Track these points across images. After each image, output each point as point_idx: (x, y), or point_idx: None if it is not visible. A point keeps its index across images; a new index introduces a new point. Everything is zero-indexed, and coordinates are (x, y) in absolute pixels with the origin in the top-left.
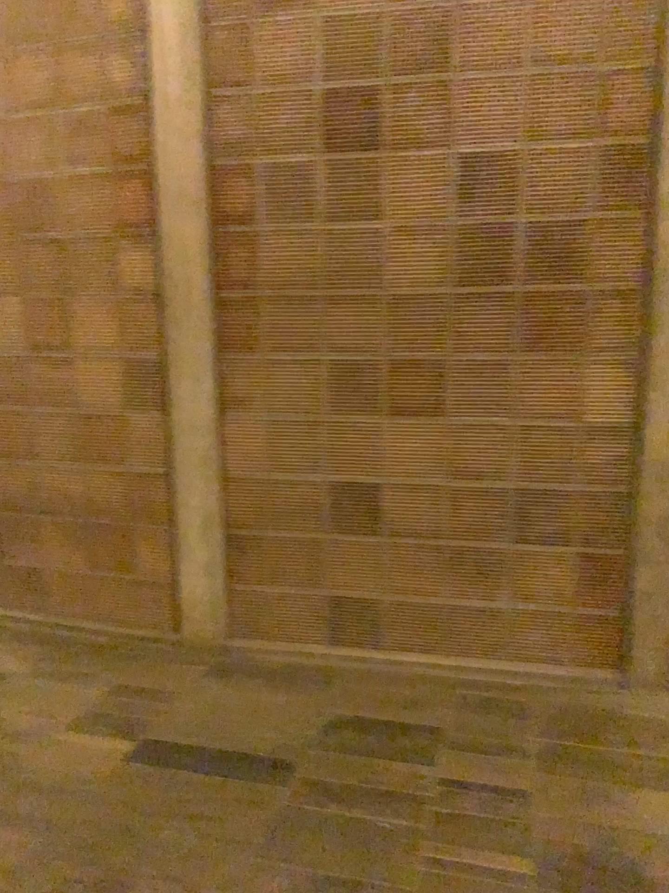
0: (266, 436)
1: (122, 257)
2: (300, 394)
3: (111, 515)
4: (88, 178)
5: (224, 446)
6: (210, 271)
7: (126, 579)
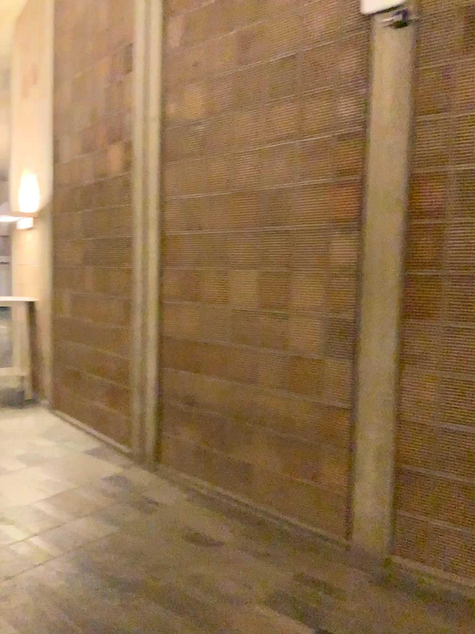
0: (438, 389)
1: (334, 243)
2: (472, 358)
3: (306, 434)
4: (315, 187)
5: (401, 393)
6: (402, 255)
7: (312, 485)
